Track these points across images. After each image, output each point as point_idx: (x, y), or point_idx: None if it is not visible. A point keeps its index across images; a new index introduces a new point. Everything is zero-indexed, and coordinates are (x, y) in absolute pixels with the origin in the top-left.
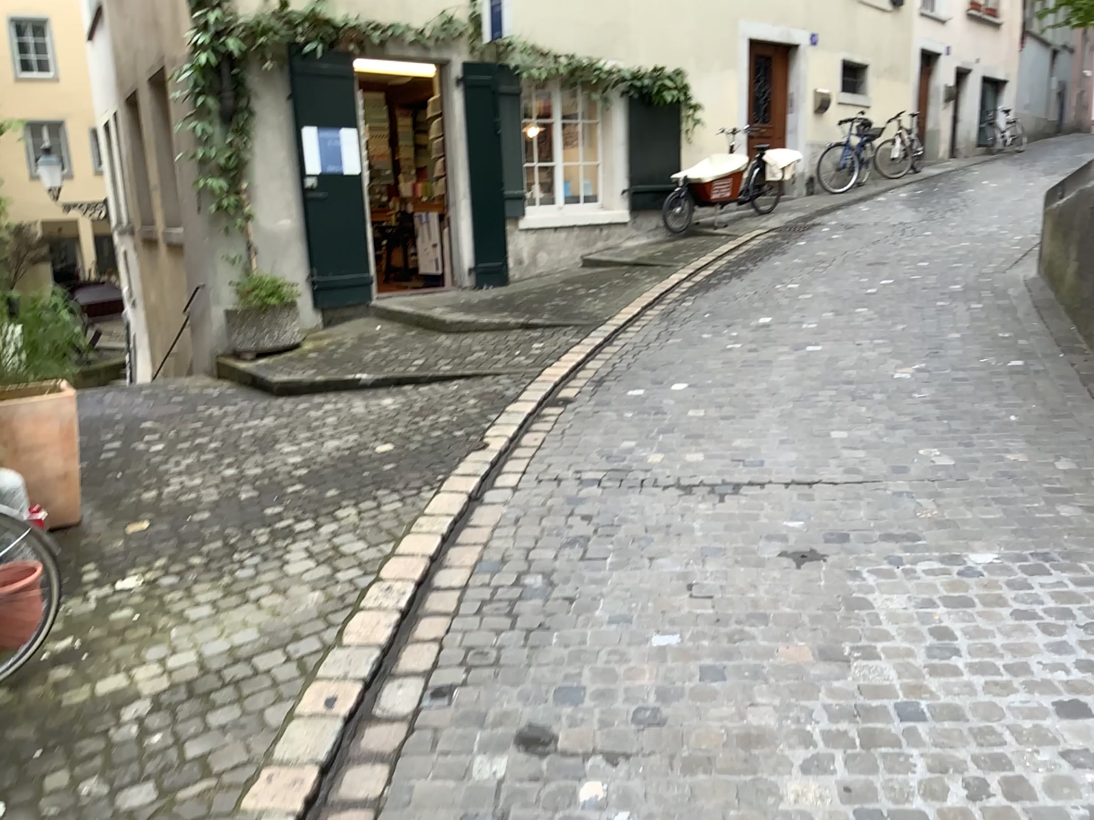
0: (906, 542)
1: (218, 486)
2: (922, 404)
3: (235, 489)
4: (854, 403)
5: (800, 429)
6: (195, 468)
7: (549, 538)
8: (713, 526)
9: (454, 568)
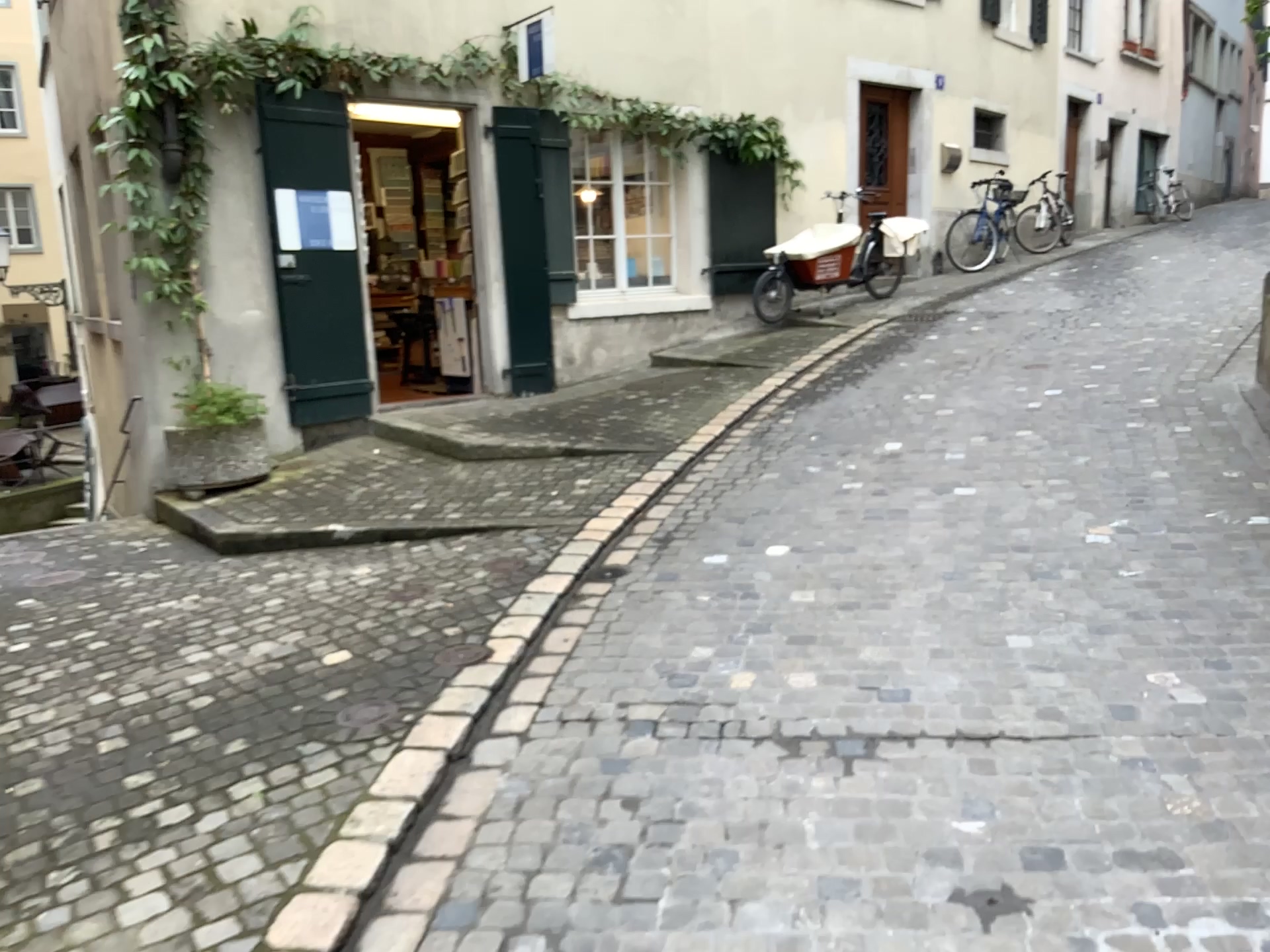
0: (1163, 871)
1: (71, 727)
2: (1135, 588)
3: (94, 735)
4: (1033, 585)
5: (959, 631)
6: (50, 691)
7: (565, 849)
8: (835, 827)
9: (399, 918)
